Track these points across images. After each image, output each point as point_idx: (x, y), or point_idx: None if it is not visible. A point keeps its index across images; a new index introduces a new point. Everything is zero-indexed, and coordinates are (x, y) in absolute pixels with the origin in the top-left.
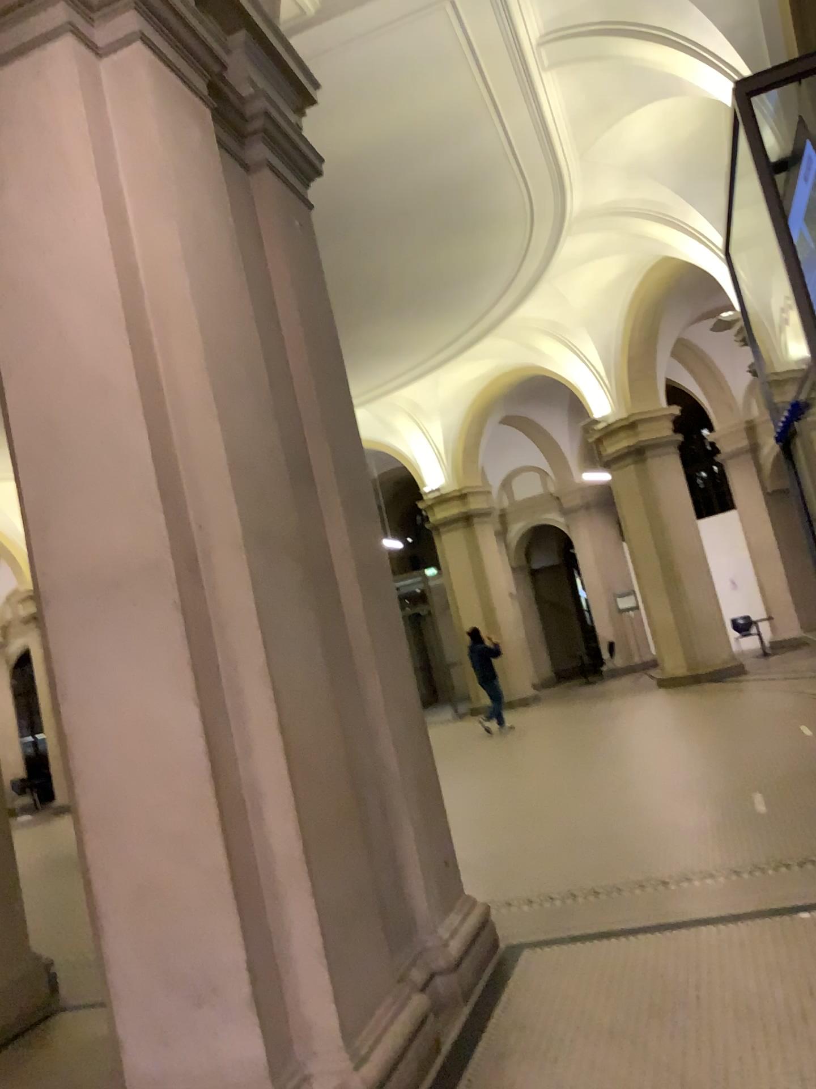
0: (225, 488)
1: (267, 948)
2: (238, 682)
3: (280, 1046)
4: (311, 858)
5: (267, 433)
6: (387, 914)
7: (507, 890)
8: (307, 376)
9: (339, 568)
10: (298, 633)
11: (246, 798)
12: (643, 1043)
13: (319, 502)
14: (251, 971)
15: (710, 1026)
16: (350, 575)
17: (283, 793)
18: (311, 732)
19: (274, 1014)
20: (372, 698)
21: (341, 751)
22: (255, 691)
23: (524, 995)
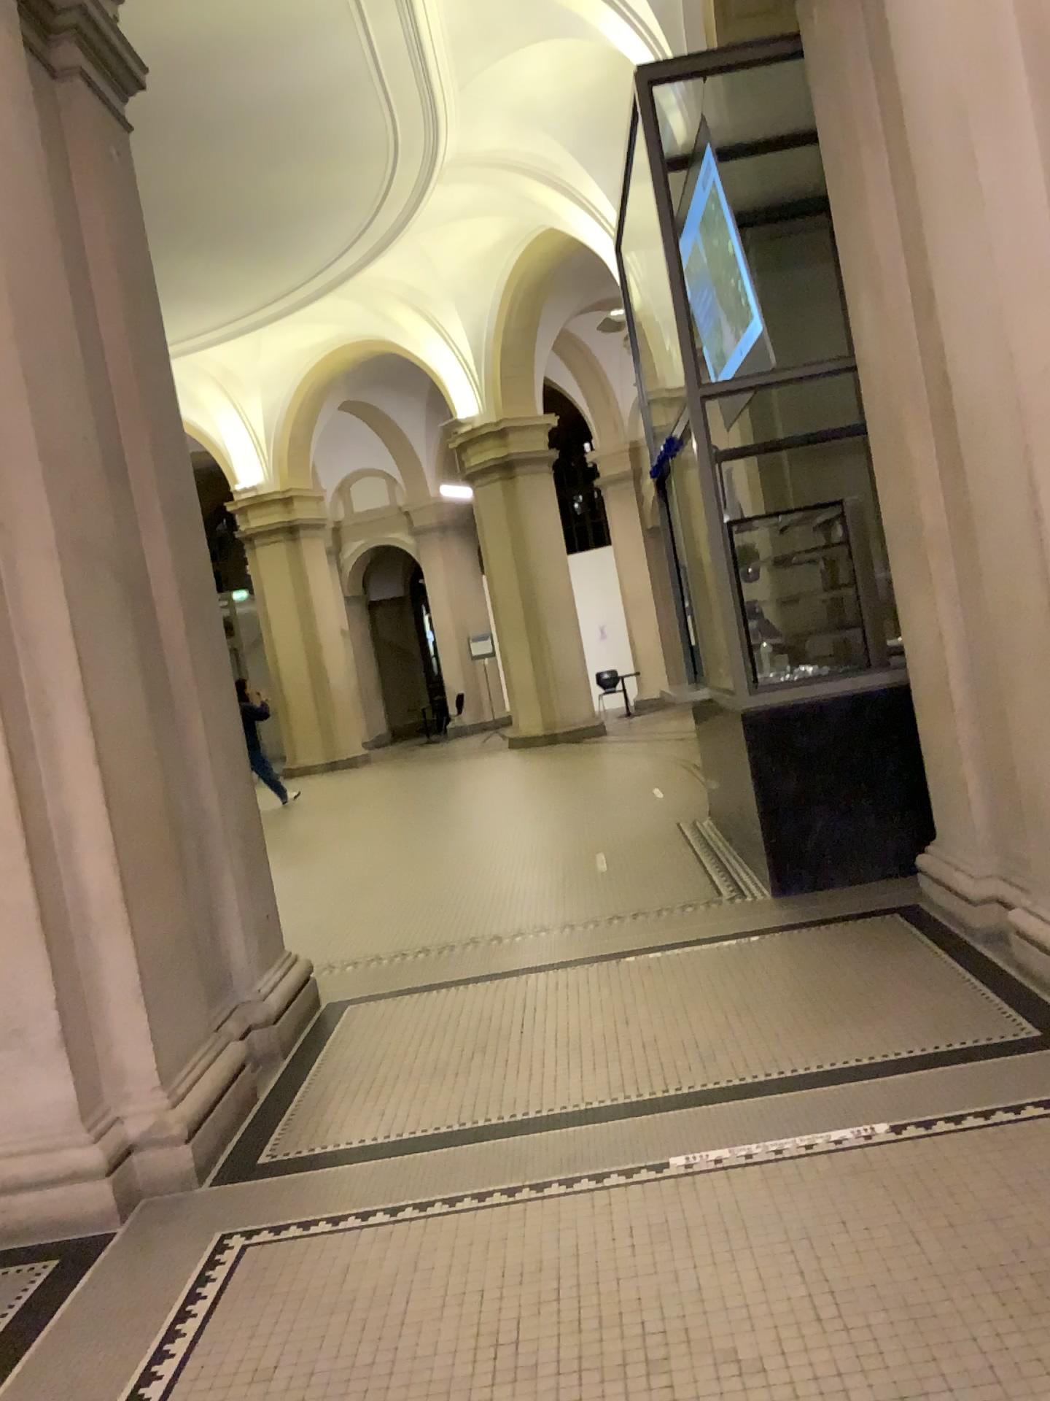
0: (40, 485)
1: (78, 990)
2: (52, 706)
3: (91, 1088)
4: (130, 897)
5: (85, 421)
6: (204, 963)
7: (330, 952)
8: (126, 351)
9: (160, 584)
10: (117, 655)
11: (58, 832)
12: (465, 1073)
13: (137, 505)
14: (59, 1014)
15: (529, 1055)
16: (171, 594)
17: (102, 827)
18: (131, 765)
19: (85, 1056)
20: (192, 734)
21: (162, 788)
22: (71, 717)
23: (347, 1046)
